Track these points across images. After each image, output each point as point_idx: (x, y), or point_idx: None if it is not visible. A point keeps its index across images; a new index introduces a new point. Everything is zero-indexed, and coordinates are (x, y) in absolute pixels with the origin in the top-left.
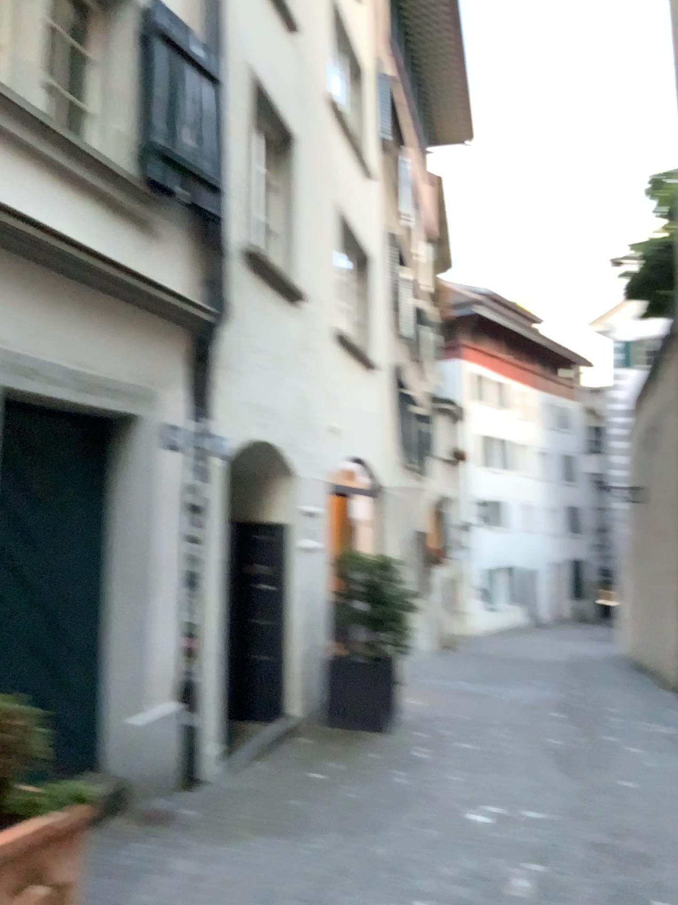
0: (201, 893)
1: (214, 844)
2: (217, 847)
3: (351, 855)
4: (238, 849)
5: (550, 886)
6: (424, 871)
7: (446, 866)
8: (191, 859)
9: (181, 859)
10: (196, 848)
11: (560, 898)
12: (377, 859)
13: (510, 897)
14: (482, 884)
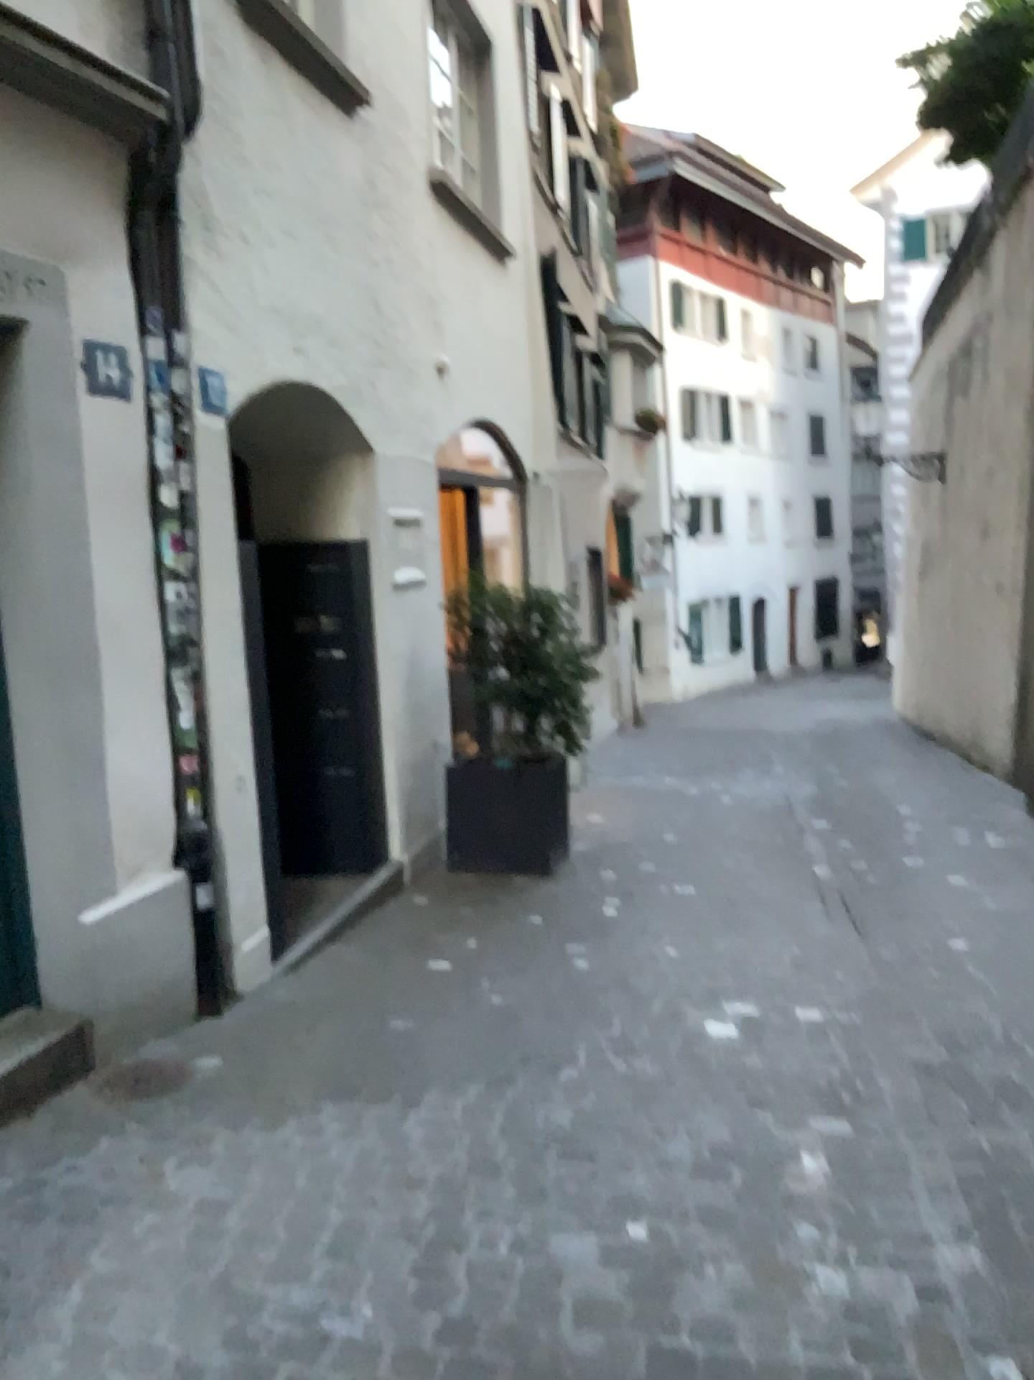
0: (220, 1240)
1: (248, 1128)
2: (255, 1133)
3: (502, 1130)
4: (292, 1134)
5: (867, 1169)
6: (636, 1154)
7: (676, 1140)
8: (202, 1165)
9: (183, 1167)
10: (215, 1138)
11: (889, 1195)
12: (548, 1137)
13: (798, 1198)
14: (744, 1176)
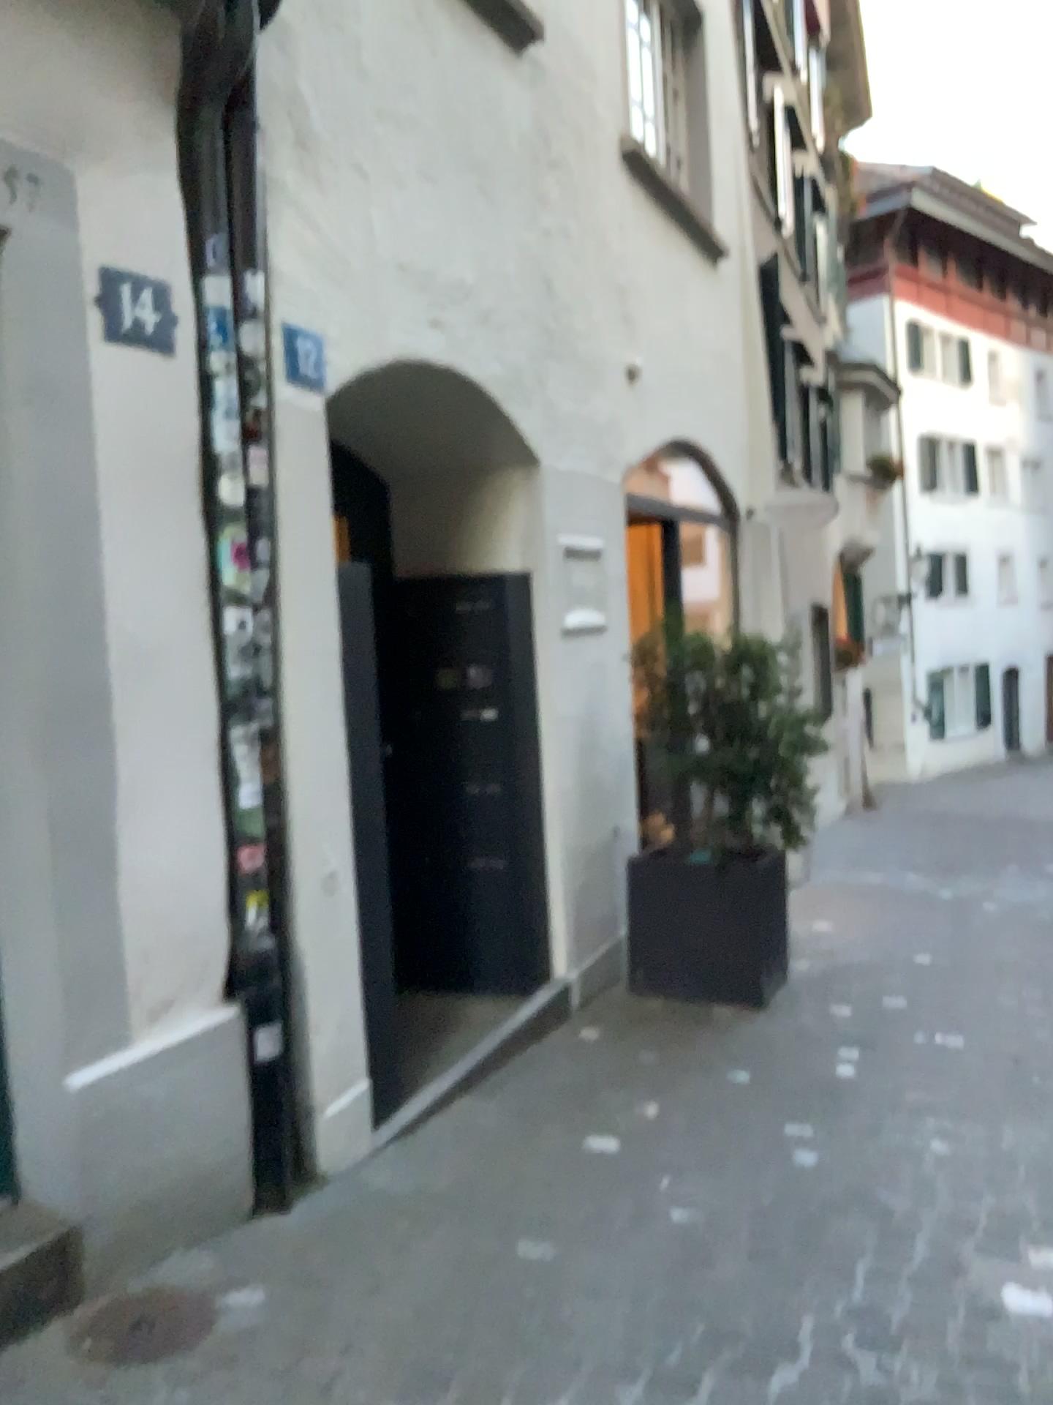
0: None
1: None
2: None
3: None
4: None
5: None
6: None
7: None
8: None
9: None
10: None
11: None
12: None
13: None
14: None
